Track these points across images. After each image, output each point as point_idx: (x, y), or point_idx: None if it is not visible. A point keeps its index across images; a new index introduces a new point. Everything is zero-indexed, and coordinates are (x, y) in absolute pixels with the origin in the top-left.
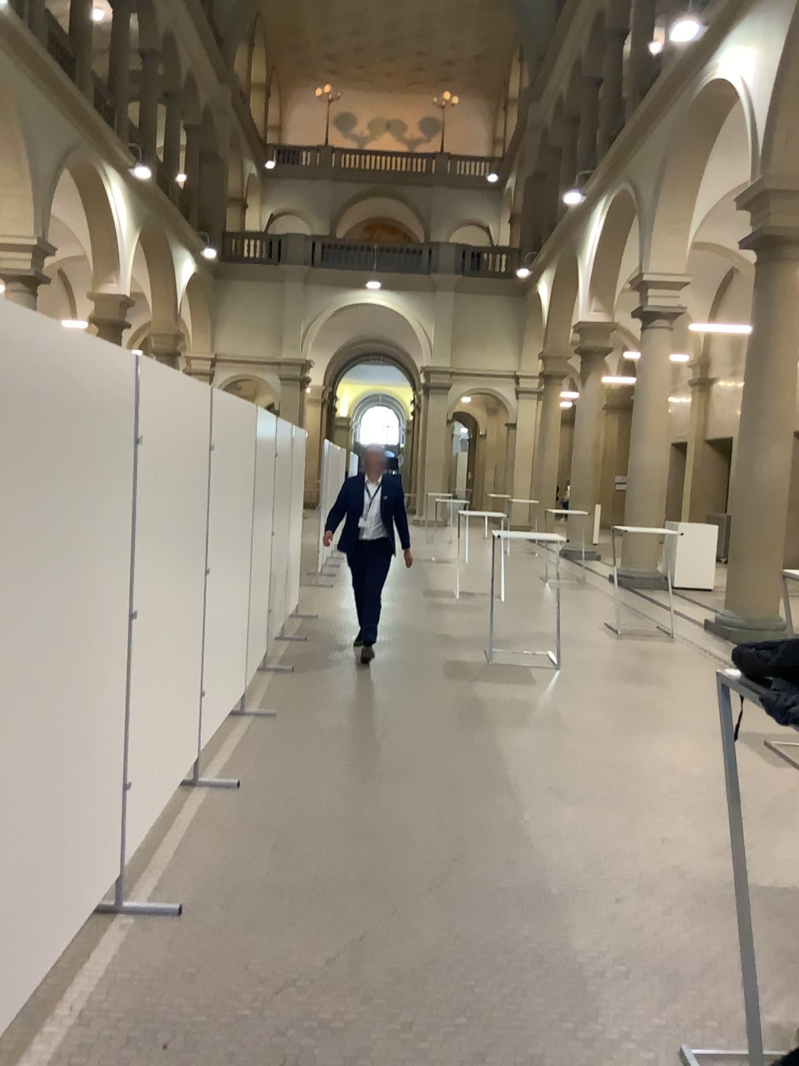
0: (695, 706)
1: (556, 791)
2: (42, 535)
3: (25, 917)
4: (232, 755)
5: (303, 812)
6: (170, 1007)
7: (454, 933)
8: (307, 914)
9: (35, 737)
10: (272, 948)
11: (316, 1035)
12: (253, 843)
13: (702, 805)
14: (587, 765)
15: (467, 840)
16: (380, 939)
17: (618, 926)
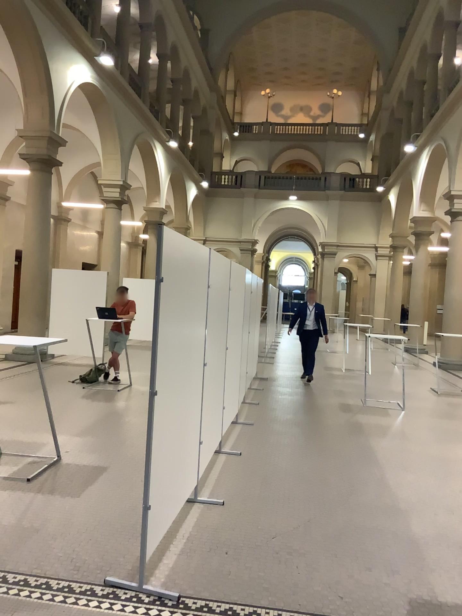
0: None
1: (403, 466)
2: (180, 325)
3: (170, 489)
4: (235, 441)
5: (274, 468)
6: (226, 540)
7: (354, 523)
8: (282, 510)
9: (176, 412)
10: (268, 522)
11: (293, 556)
12: (251, 479)
13: None
14: (420, 455)
15: (358, 485)
16: (318, 523)
17: (437, 526)
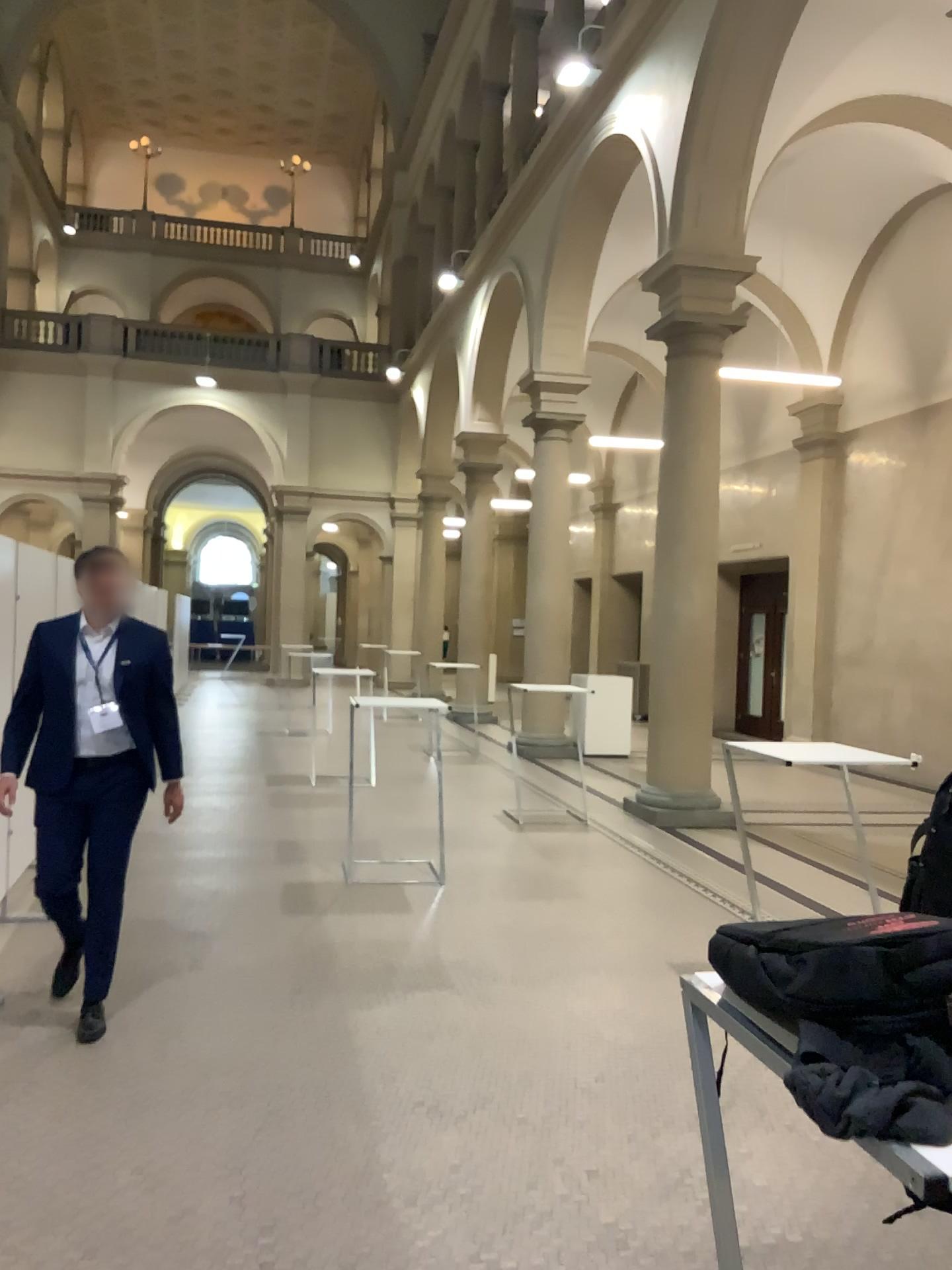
0: (620, 931)
1: (428, 1103)
2: None
3: None
4: None
5: (1, 1200)
6: None
7: None
8: None
9: None
10: None
11: None
12: None
13: (640, 1101)
14: (475, 1045)
15: (280, 1222)
16: None
17: None
